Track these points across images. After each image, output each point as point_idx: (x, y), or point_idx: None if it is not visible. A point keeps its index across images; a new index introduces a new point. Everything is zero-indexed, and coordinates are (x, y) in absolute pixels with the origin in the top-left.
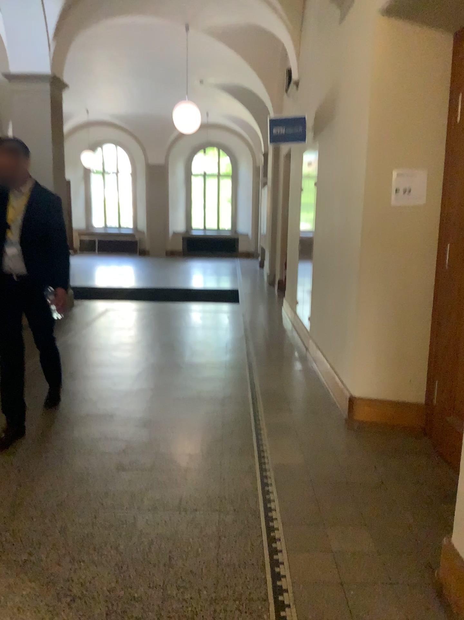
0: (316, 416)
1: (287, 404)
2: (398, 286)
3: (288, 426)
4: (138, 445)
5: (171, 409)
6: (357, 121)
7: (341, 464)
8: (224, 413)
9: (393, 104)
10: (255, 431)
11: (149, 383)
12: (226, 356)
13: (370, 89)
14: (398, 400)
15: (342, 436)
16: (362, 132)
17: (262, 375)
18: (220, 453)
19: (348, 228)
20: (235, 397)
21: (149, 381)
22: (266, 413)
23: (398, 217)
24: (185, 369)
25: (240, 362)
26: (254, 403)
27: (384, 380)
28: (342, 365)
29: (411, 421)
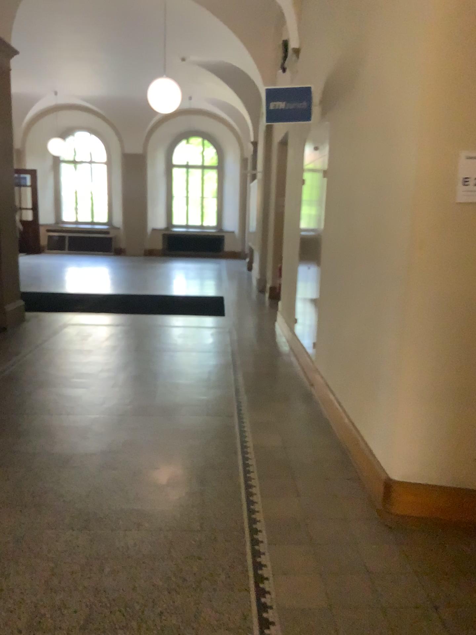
0: (335, 503)
1: (292, 480)
2: (461, 324)
3: (297, 524)
4: (71, 570)
5: (128, 491)
6: (401, 81)
7: (384, 605)
8: (205, 497)
9: (462, 51)
10: (249, 534)
11: (103, 443)
12: (209, 396)
13: (426, 28)
14: (456, 486)
15: (377, 543)
16: (410, 95)
17: (256, 428)
18: (197, 585)
19: (382, 236)
20: (220, 465)
21: (103, 438)
22: (263, 497)
23: (465, 223)
24: (154, 417)
25: (226, 406)
26: (246, 477)
27: (436, 457)
28: (371, 427)
29: (474, 516)
